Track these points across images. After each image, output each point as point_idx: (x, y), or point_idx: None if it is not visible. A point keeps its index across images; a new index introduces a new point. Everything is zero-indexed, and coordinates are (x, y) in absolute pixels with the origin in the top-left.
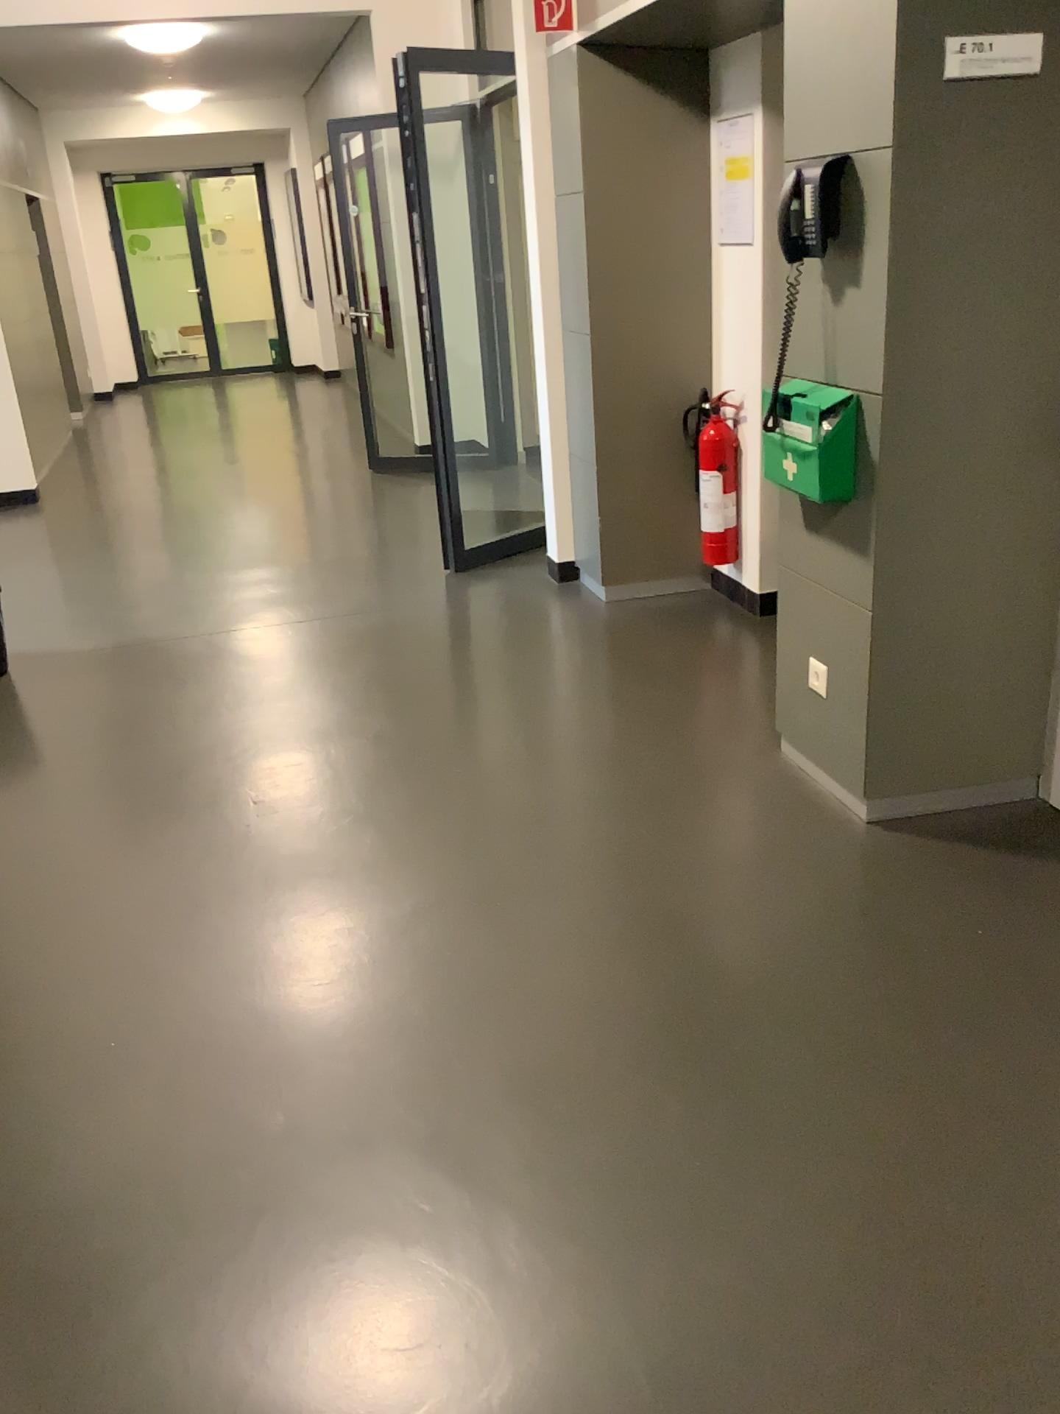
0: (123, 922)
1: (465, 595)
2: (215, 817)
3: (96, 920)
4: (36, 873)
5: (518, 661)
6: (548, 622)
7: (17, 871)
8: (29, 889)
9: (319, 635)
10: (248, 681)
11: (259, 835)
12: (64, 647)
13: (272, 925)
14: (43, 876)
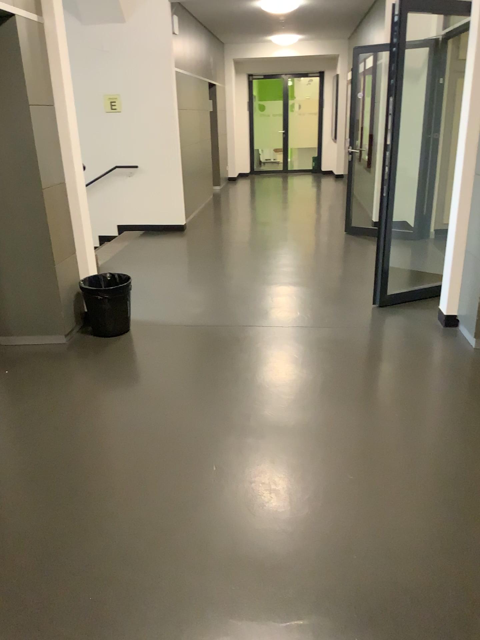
0: (105, 559)
1: (384, 325)
2: (191, 475)
3: (92, 549)
4: (77, 493)
5: (409, 385)
6: (433, 357)
7: (70, 486)
8: (68, 506)
9: (292, 339)
10: (244, 365)
11: (212, 500)
12: (160, 320)
13: (193, 598)
14: (81, 496)
